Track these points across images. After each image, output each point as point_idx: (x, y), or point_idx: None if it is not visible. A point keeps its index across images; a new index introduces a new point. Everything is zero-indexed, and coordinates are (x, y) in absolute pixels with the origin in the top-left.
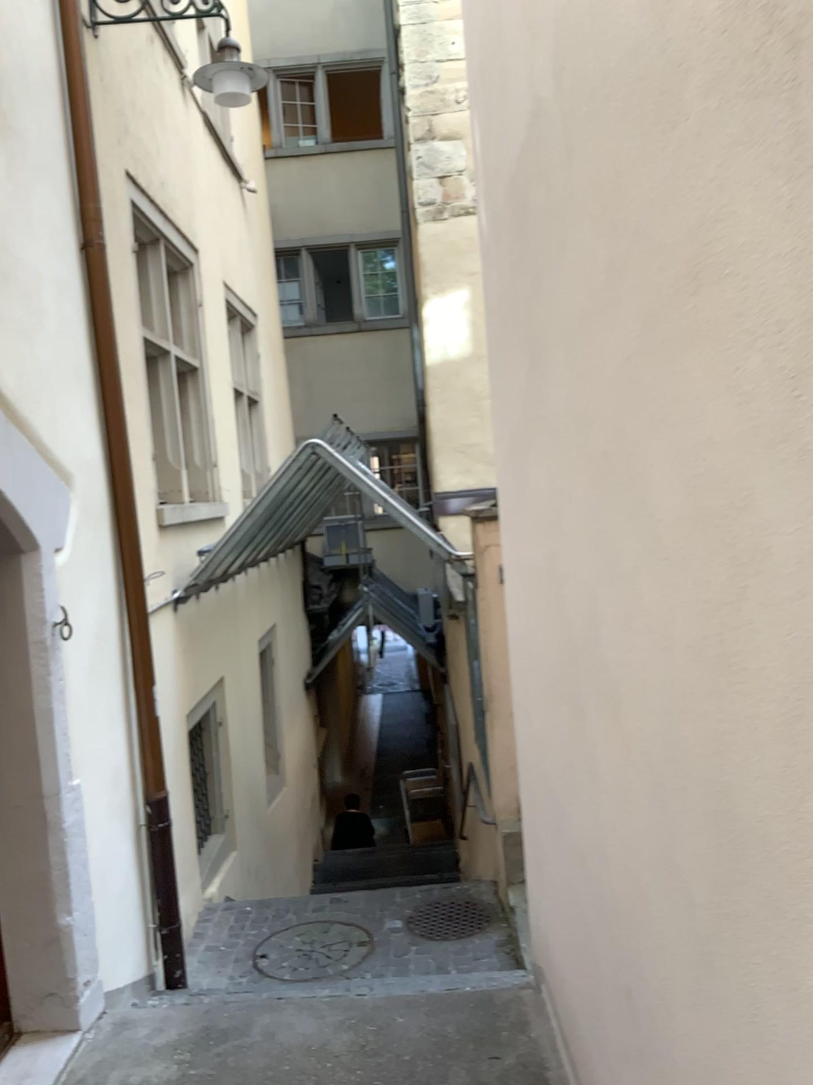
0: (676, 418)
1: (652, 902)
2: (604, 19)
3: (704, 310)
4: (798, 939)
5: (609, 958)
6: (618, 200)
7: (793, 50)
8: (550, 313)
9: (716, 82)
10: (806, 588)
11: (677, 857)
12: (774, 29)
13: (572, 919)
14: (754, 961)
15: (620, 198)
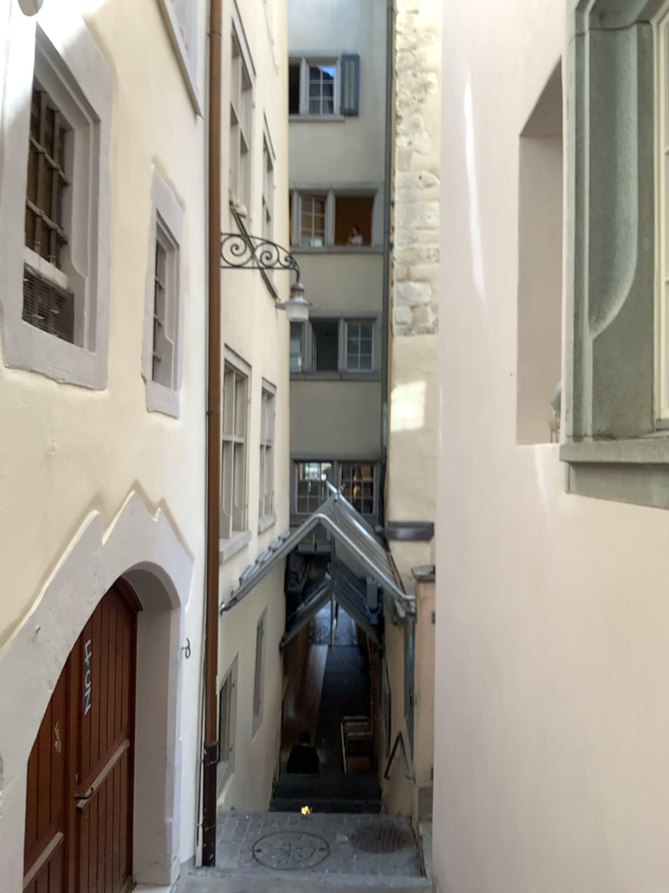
0: (511, 665)
1: (492, 853)
2: (499, 484)
3: (520, 642)
4: (529, 876)
5: (473, 877)
6: (499, 558)
7: (541, 605)
8: (471, 552)
9: (526, 577)
10: (536, 762)
11: (501, 836)
12: (538, 589)
13: (457, 853)
14: (519, 883)
15: (499, 558)
